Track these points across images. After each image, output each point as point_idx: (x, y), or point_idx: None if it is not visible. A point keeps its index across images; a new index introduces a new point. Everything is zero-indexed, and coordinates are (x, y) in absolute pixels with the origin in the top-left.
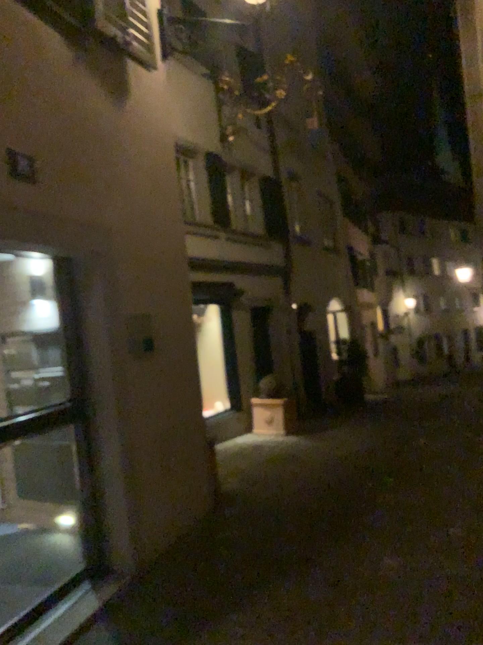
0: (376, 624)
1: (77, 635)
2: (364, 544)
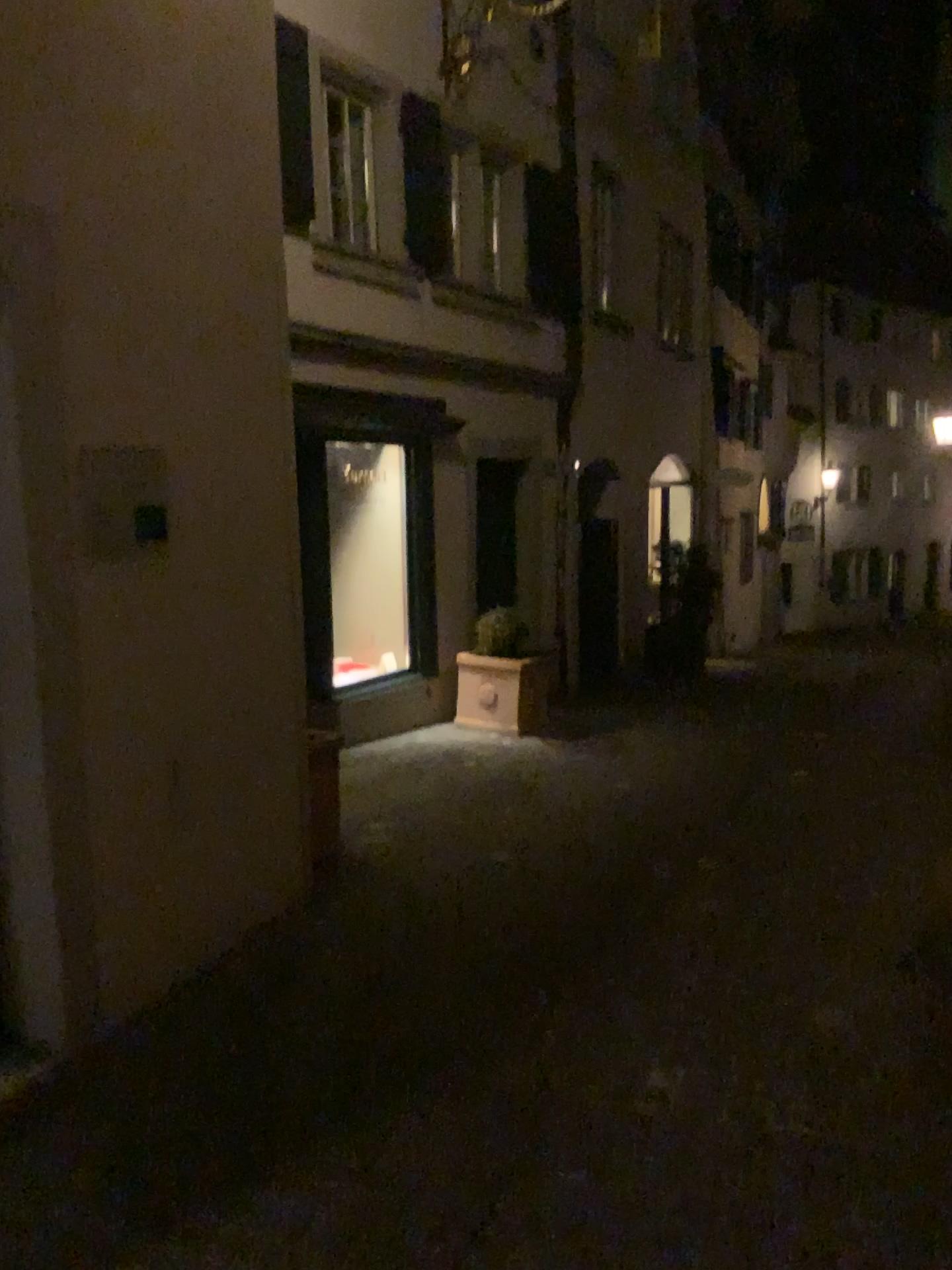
0: (600, 1260)
1: None
2: (622, 1022)
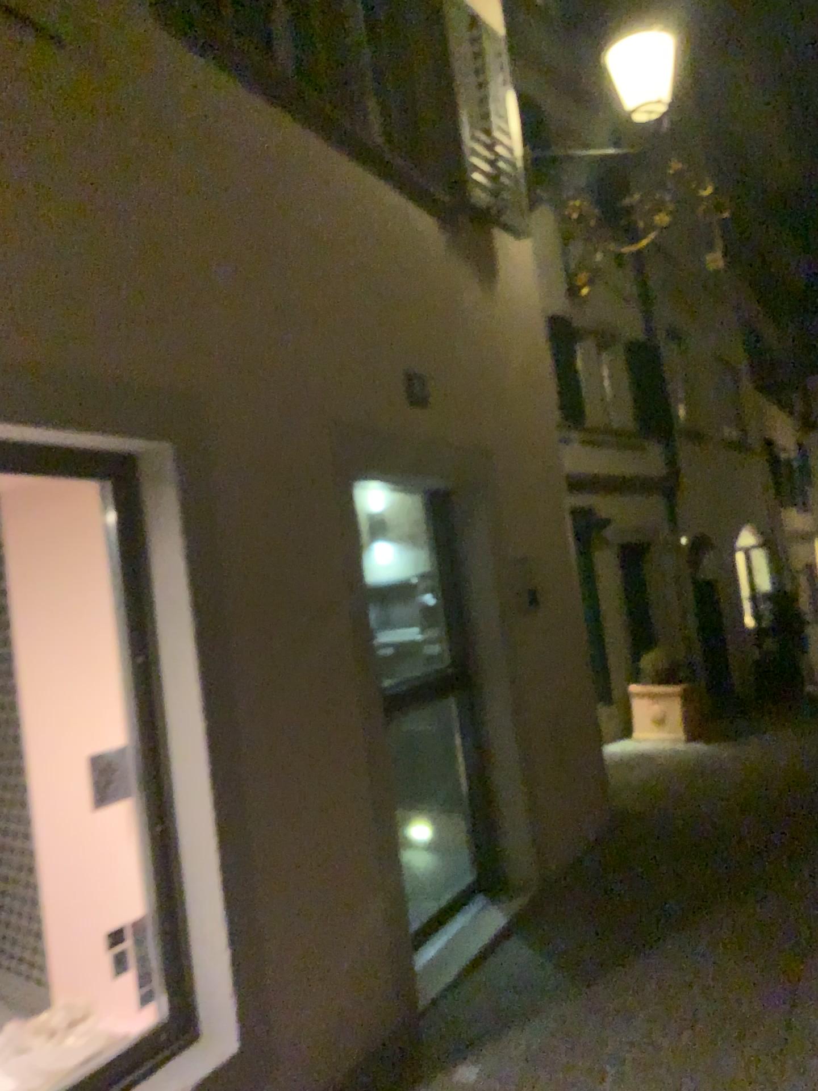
0: None
1: (494, 944)
2: None
